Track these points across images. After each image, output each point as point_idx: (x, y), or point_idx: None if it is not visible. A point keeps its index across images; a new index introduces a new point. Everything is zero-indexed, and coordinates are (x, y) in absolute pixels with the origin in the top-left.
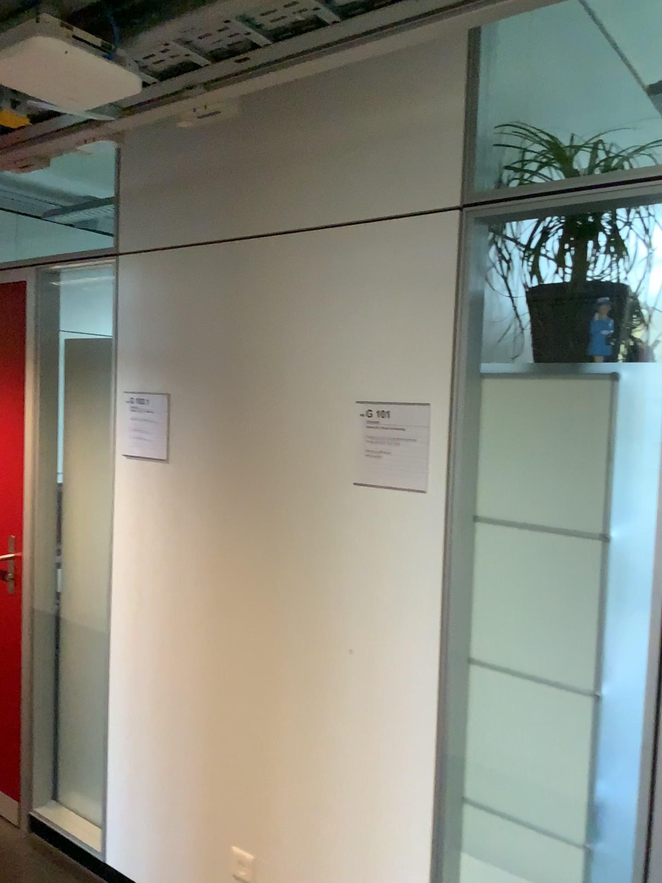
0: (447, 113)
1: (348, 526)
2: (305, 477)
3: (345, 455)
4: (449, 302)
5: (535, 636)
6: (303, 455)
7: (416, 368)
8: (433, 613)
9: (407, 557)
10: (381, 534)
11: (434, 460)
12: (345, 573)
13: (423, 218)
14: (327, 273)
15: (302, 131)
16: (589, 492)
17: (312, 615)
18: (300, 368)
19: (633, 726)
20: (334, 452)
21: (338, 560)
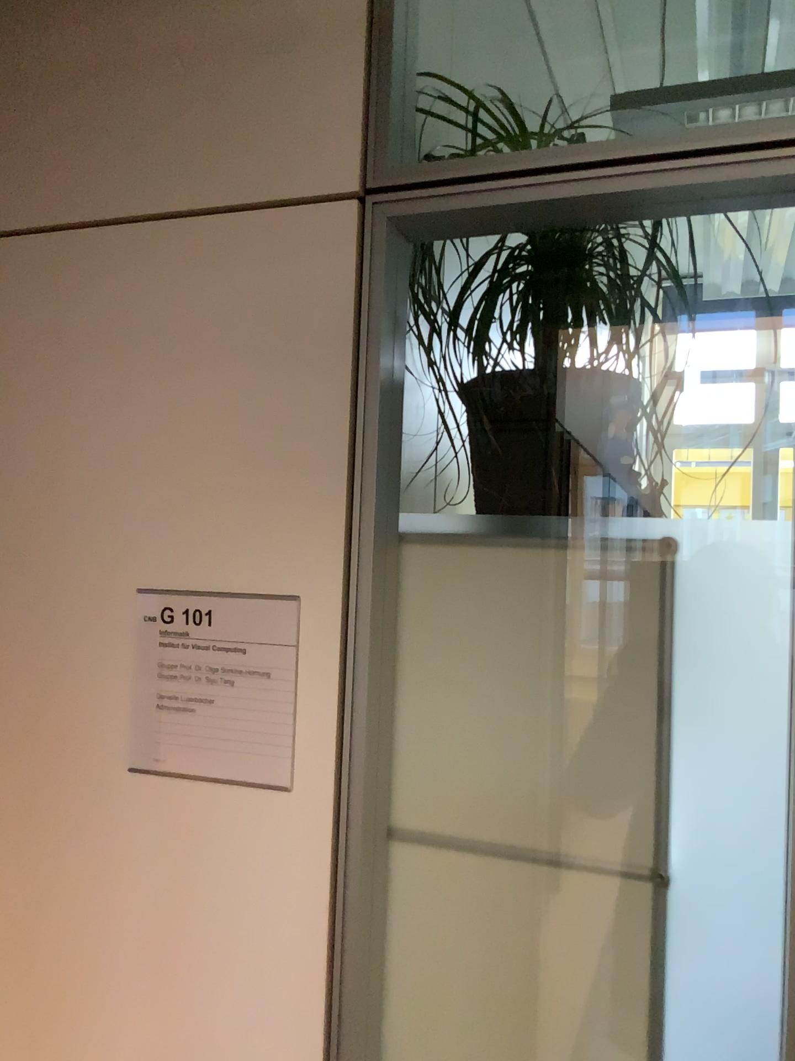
0: (326, 9)
1: (115, 857)
2: (22, 748)
3: (110, 702)
4: (334, 385)
5: None
6: (18, 701)
7: (266, 521)
8: (304, 1051)
9: (247, 926)
10: (188, 874)
11: (305, 716)
12: (108, 961)
13: (277, 214)
14: (75, 322)
15: (24, 38)
16: (616, 771)
17: (35, 1054)
18: (14, 516)
19: None
20: (86, 697)
21: (93, 933)
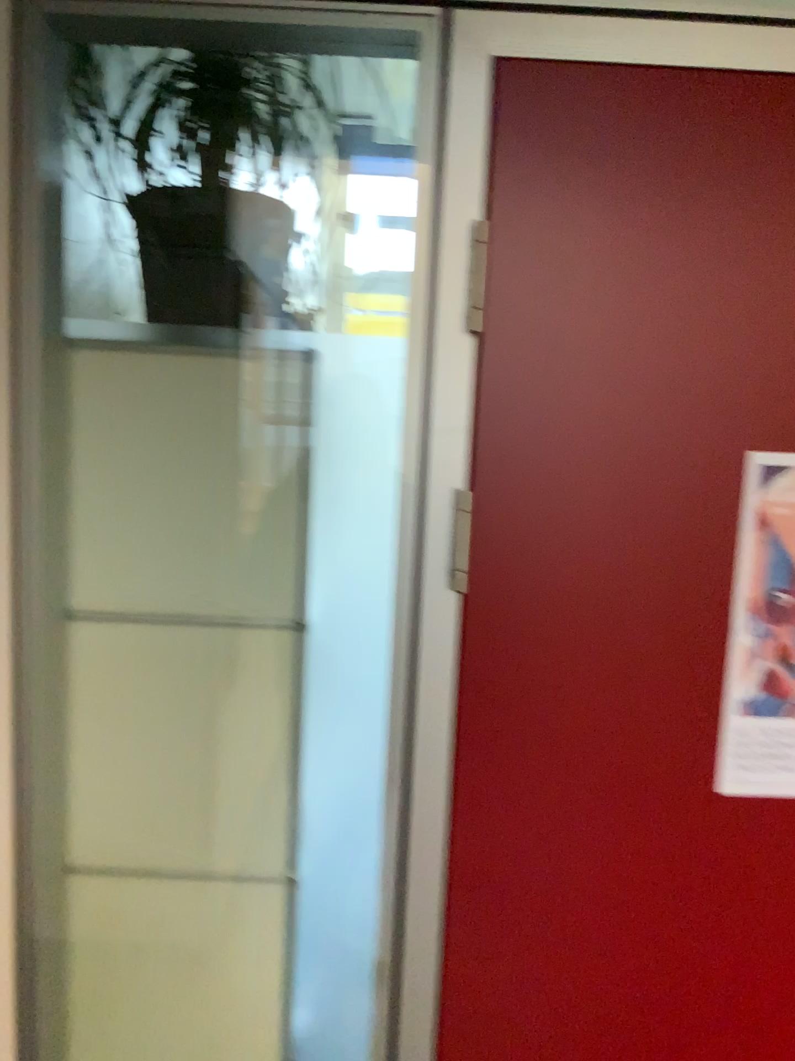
0: None
1: None
2: None
3: None
4: None
5: (181, 797)
6: None
7: None
8: None
9: None
10: None
11: None
12: None
13: None
14: None
15: None
16: (266, 548)
17: None
18: None
19: (347, 907)
20: None
21: None
